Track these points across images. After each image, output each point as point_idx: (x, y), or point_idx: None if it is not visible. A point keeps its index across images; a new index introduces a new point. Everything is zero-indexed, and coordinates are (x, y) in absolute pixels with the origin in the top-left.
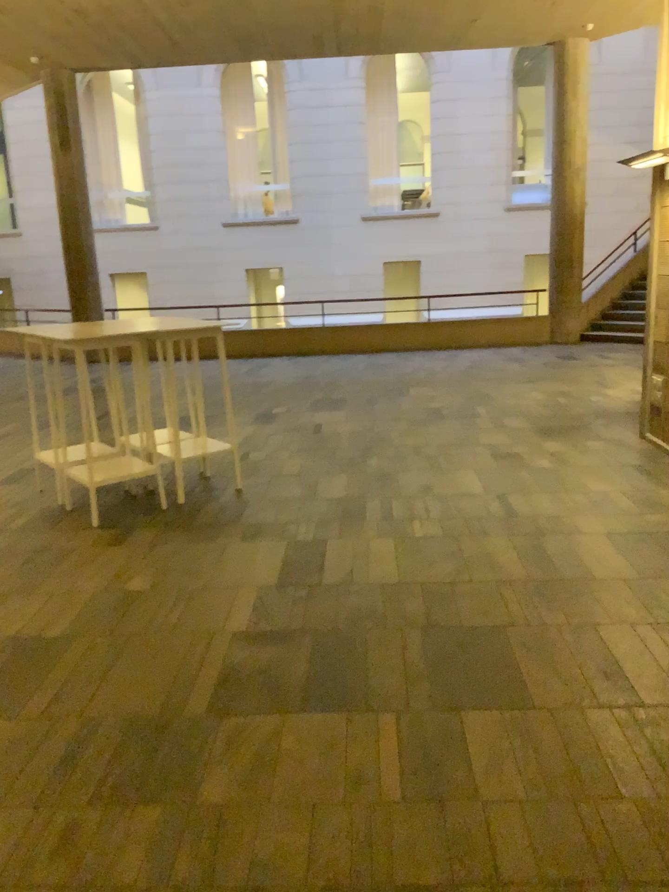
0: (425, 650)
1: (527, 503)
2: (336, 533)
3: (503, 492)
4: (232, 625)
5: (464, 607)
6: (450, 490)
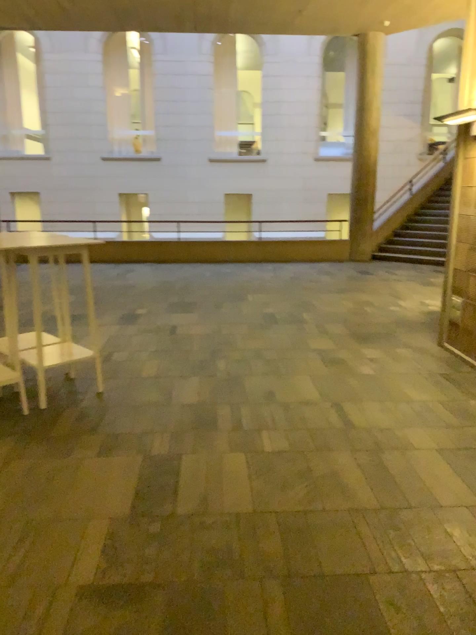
0: (289, 611)
1: (360, 413)
2: (191, 445)
3: (338, 400)
4: (79, 573)
5: (322, 546)
6: (291, 397)
